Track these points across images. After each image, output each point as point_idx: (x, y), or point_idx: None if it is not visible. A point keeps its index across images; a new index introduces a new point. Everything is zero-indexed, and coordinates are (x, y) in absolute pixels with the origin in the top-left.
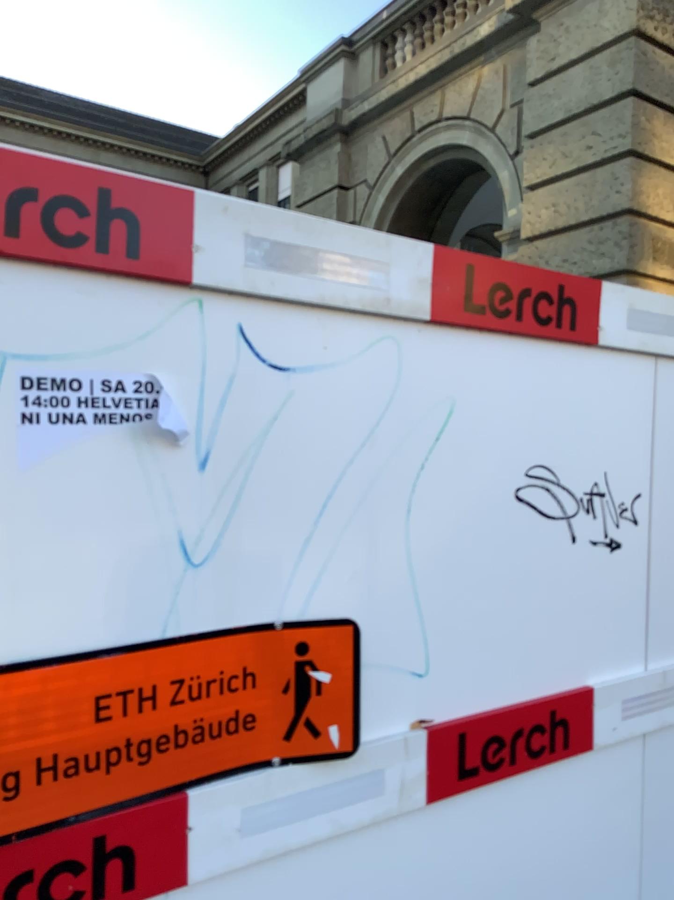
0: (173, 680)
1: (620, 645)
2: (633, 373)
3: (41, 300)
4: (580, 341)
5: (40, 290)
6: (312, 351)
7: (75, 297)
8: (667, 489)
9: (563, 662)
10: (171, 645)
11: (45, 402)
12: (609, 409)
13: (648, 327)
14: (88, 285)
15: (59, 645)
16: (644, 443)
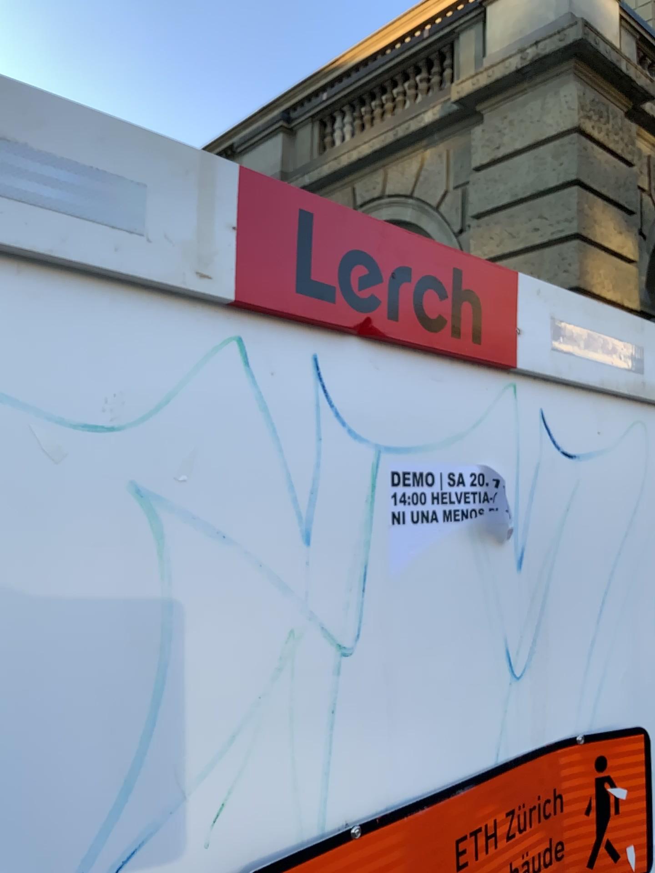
0: (508, 811)
1: None
2: None
3: (402, 387)
4: None
5: (402, 375)
6: (585, 438)
7: (426, 382)
8: None
9: None
10: (503, 771)
11: (407, 498)
12: None
13: None
14: (434, 369)
15: (419, 781)
16: None
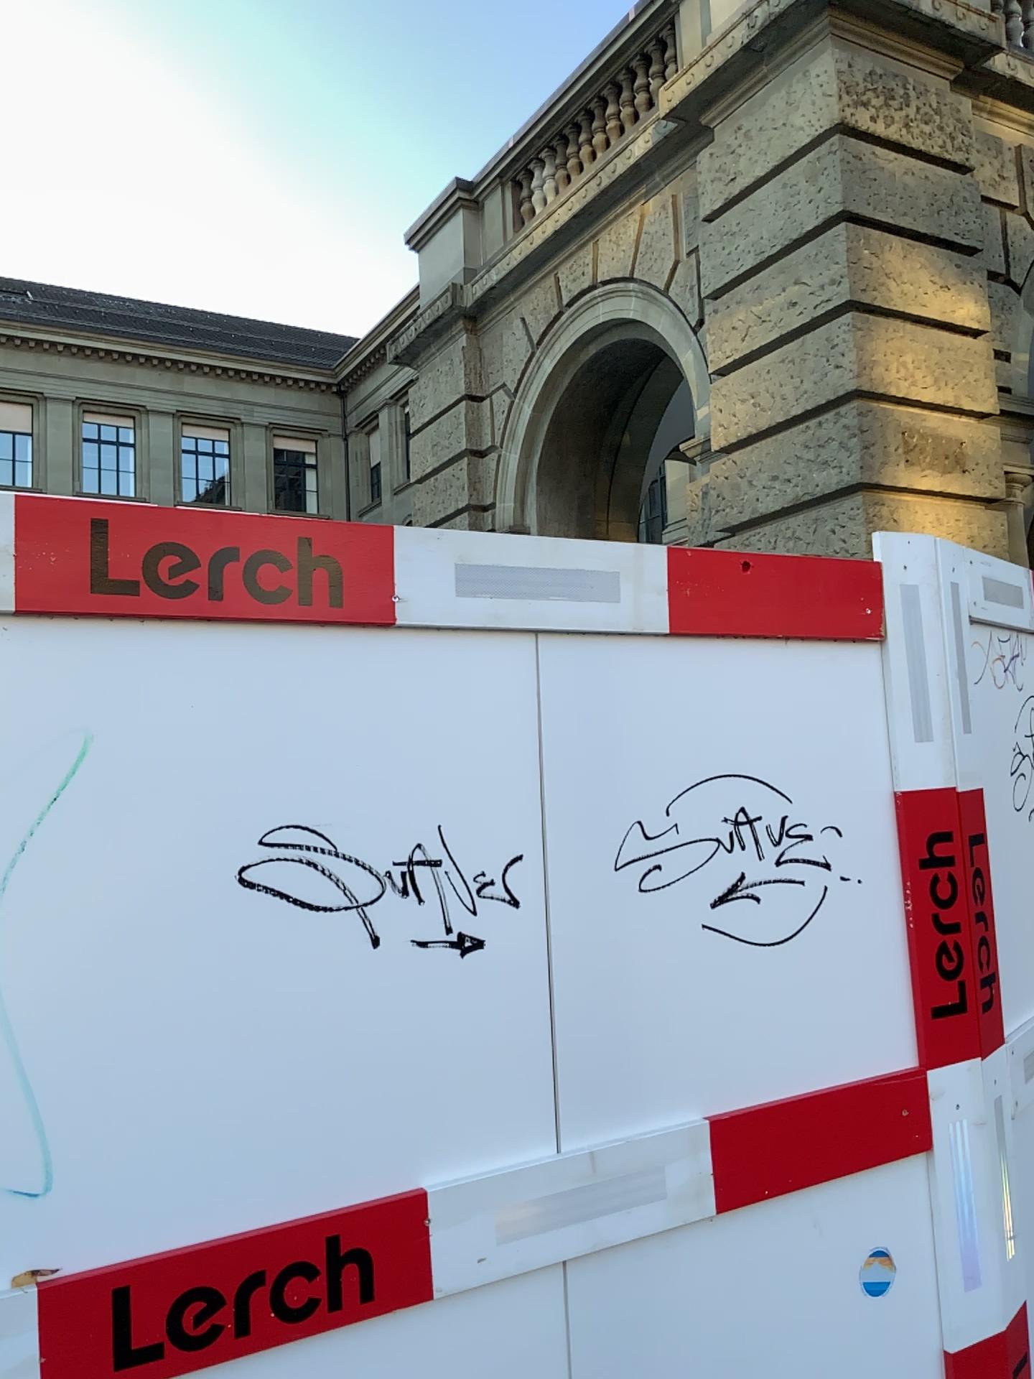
0: None
1: (508, 1115)
2: (493, 662)
3: None
4: (359, 621)
5: None
6: None
7: None
8: (591, 846)
9: (372, 1153)
10: None
11: None
12: (448, 724)
13: (505, 587)
14: None
15: None
16: (530, 775)
